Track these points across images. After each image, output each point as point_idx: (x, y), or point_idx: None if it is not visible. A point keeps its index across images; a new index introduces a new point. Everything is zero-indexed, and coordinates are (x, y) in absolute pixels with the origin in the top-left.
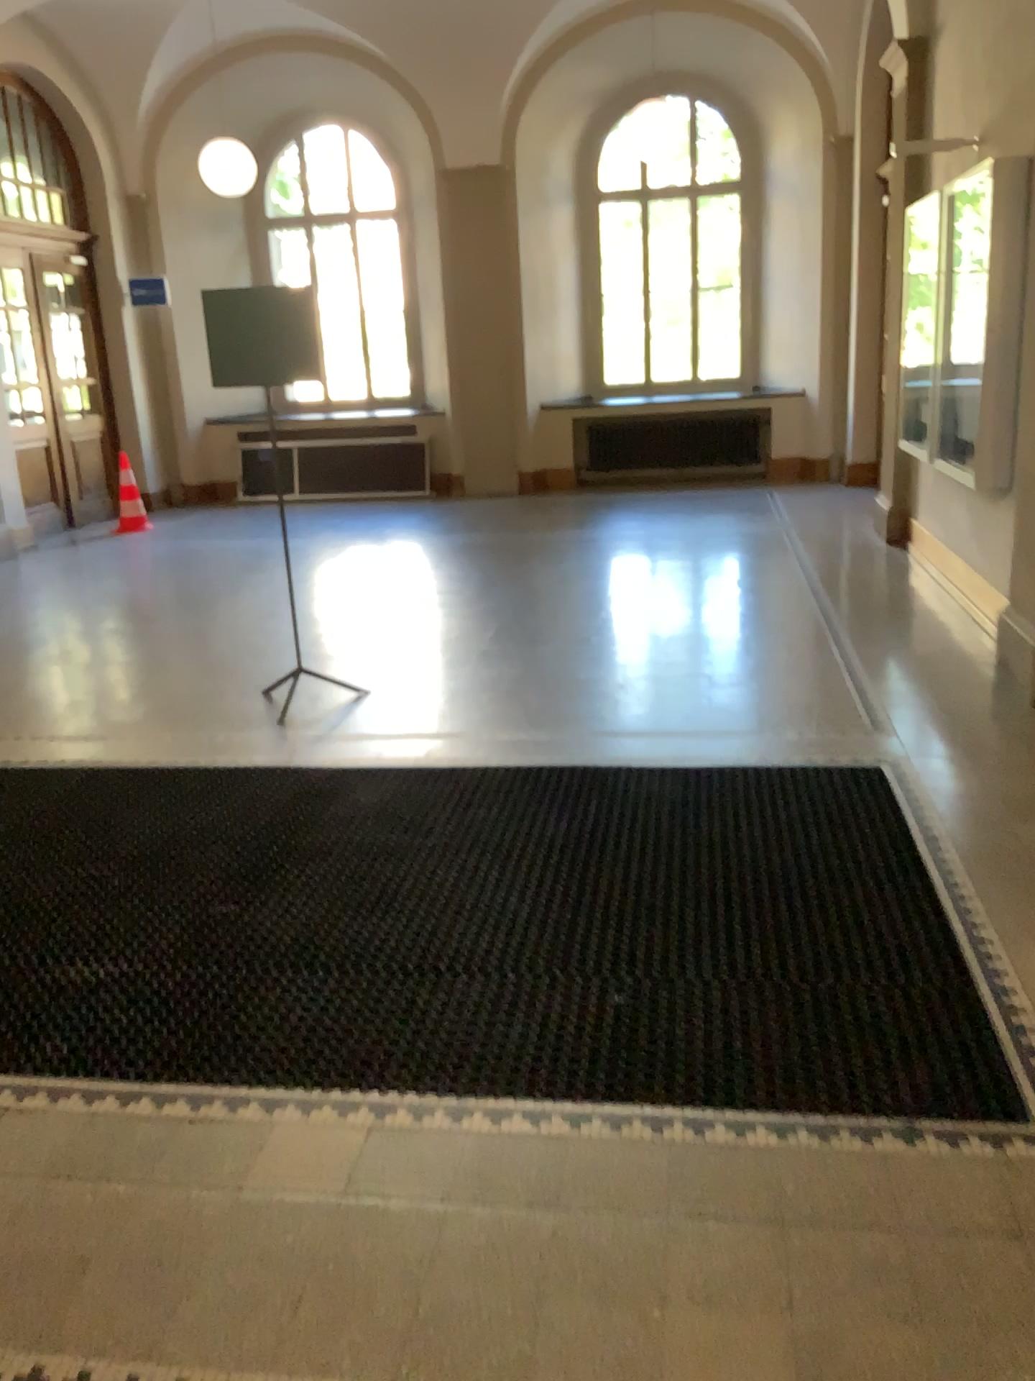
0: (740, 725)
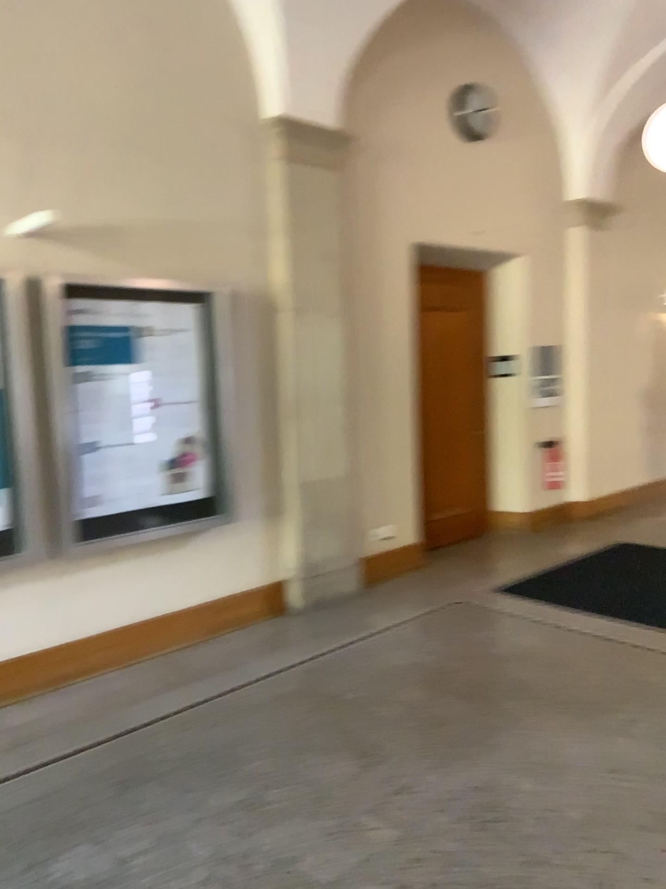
0: (523, 617)
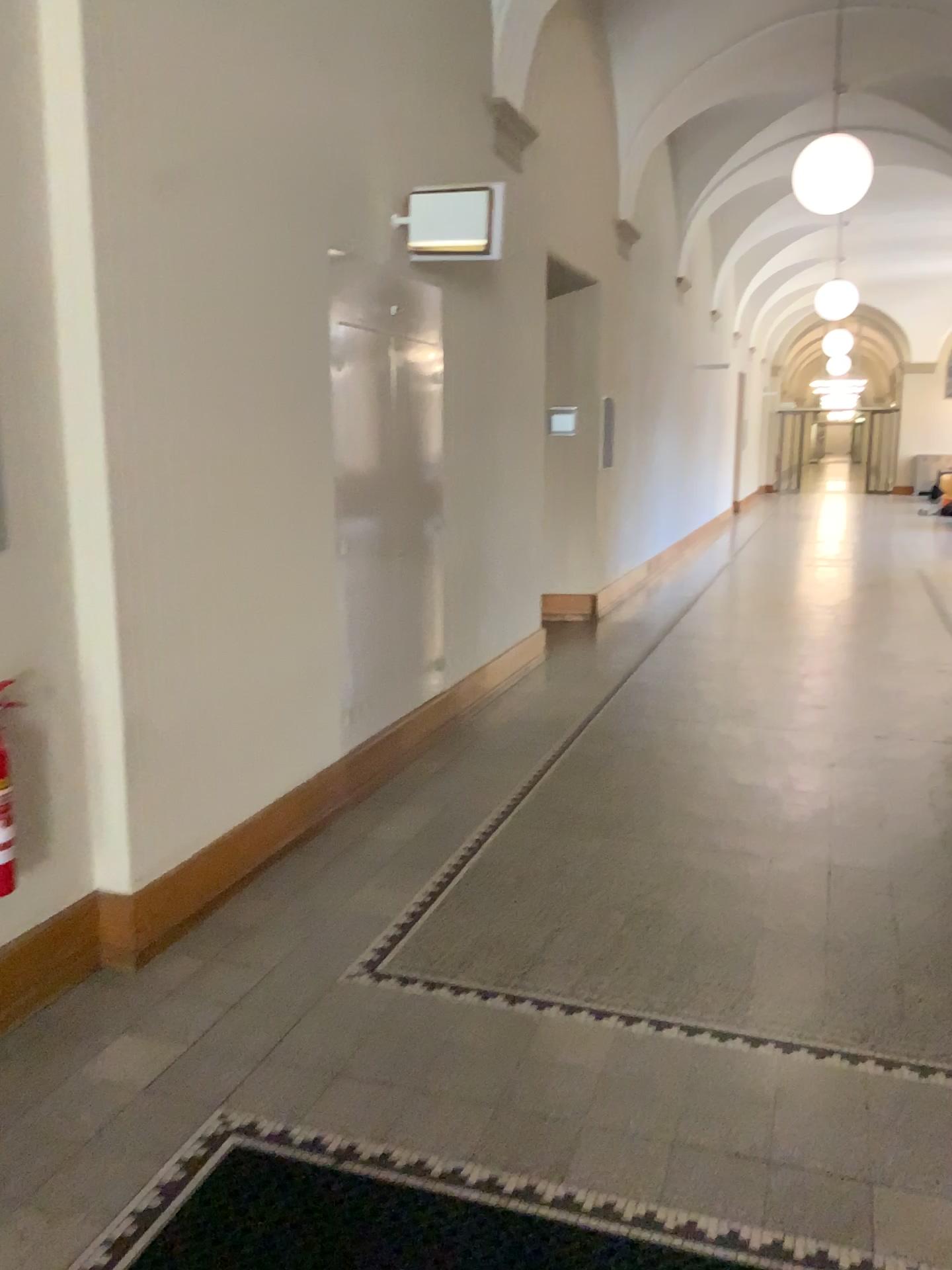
0: None
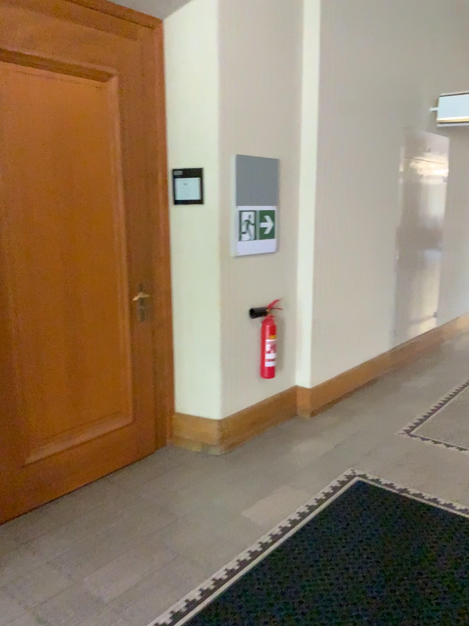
0: None
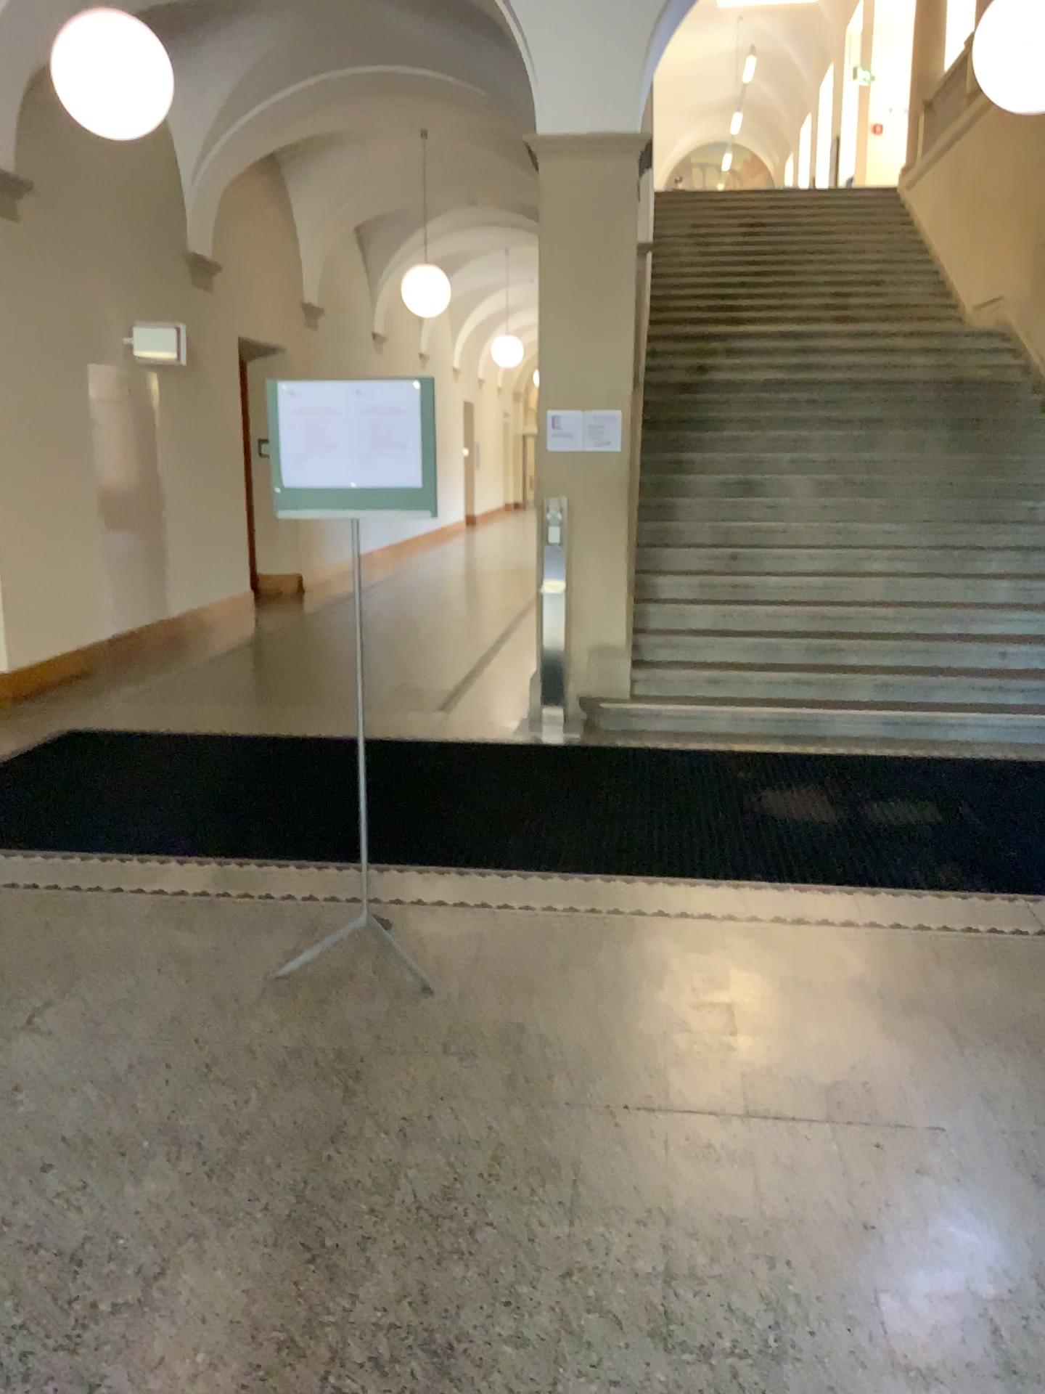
0: None
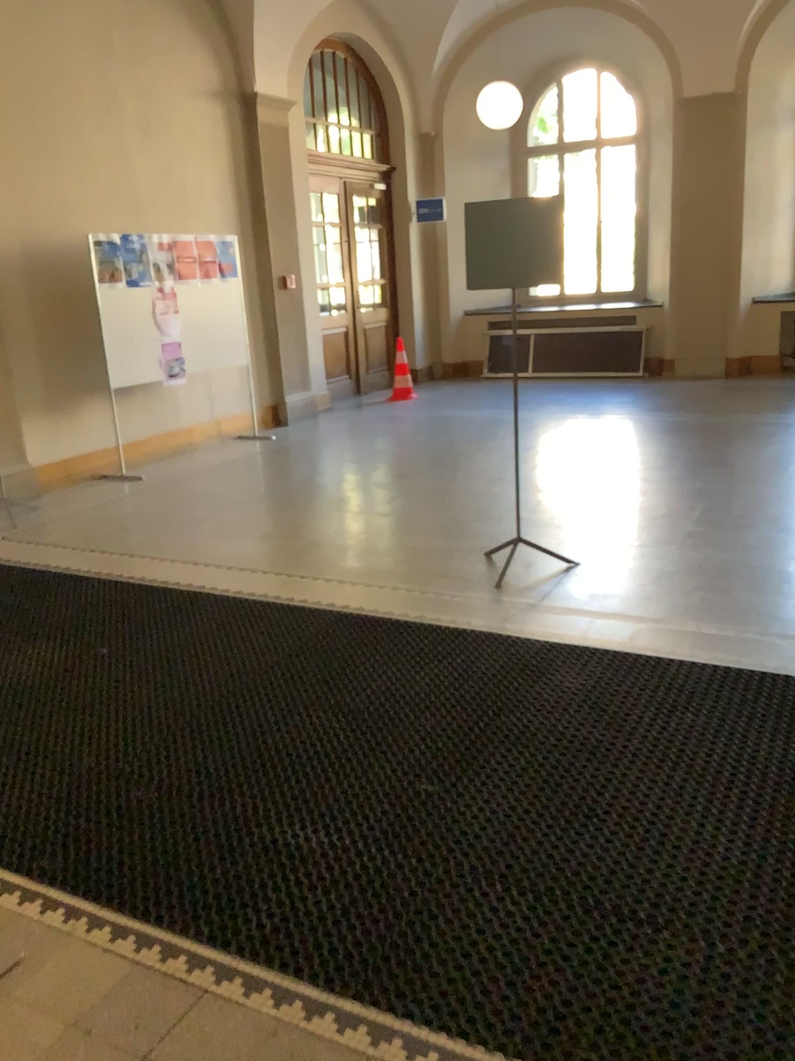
0: None
